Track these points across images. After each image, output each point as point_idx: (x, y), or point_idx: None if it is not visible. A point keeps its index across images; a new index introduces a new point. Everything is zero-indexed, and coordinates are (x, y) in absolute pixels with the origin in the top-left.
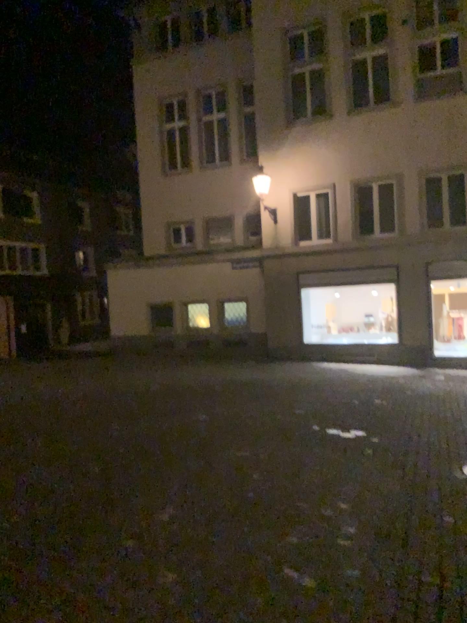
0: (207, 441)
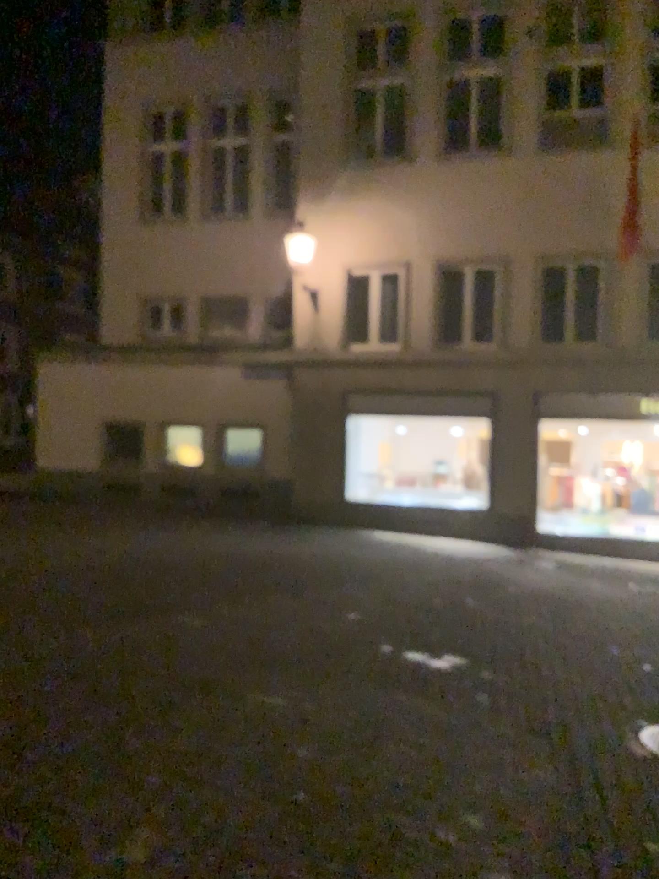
0: (208, 675)
